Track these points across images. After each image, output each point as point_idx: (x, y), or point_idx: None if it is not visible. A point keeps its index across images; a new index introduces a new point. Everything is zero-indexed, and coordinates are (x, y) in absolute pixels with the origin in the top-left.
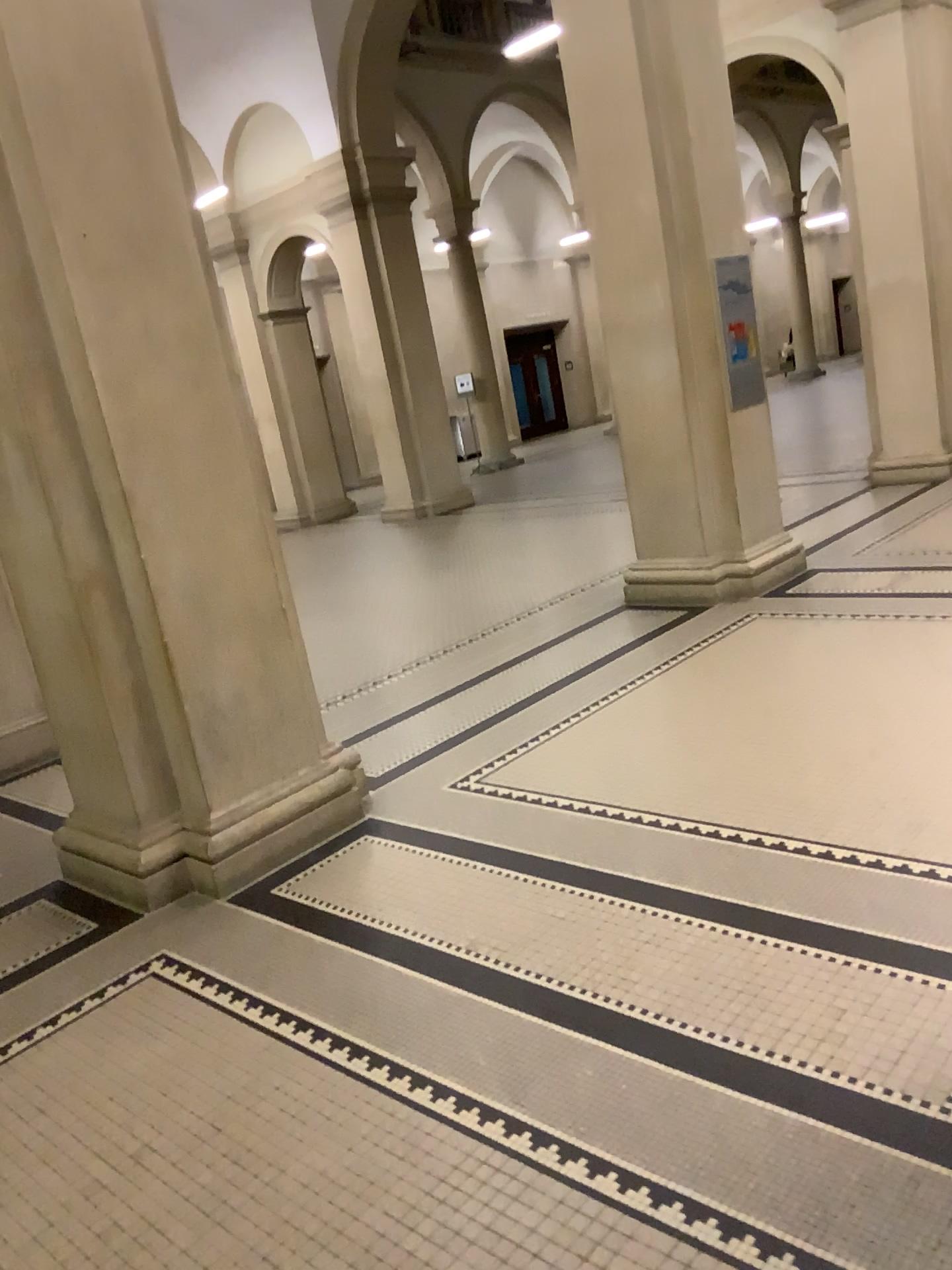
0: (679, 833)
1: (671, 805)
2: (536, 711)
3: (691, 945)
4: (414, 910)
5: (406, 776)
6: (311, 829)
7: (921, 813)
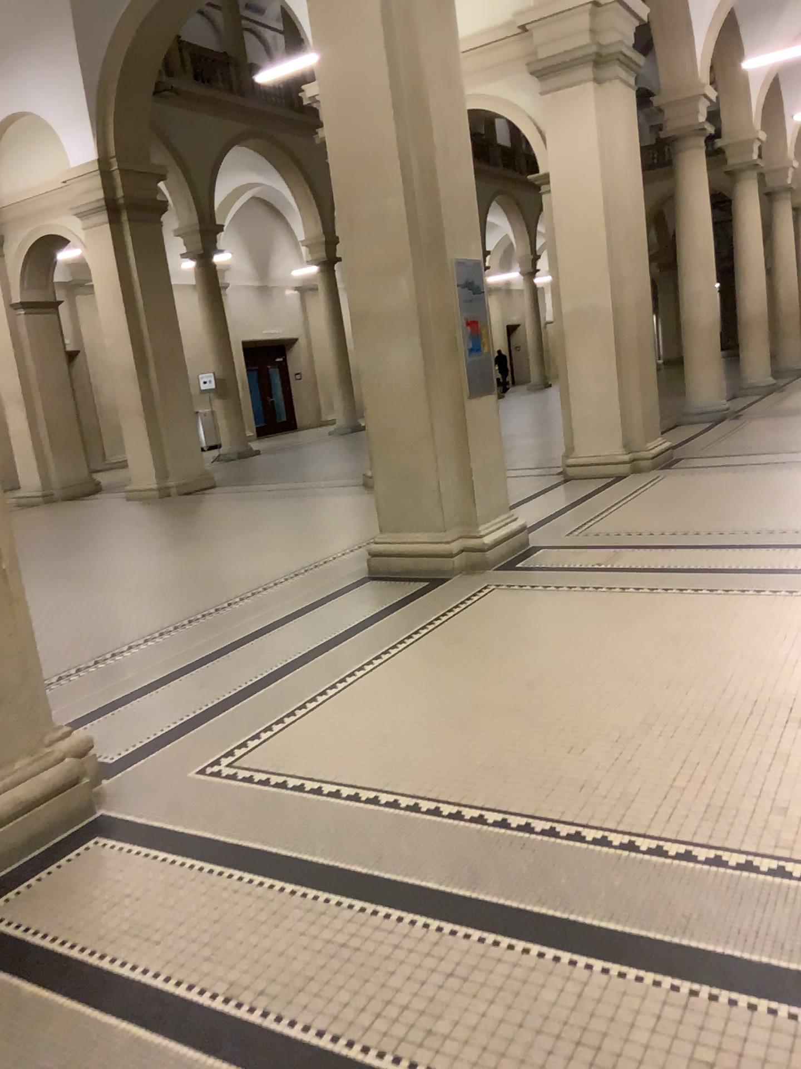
0: (462, 824)
1: (448, 790)
2: (289, 684)
3: (506, 980)
4: (155, 941)
5: (147, 761)
6: (30, 832)
7: (715, 793)
